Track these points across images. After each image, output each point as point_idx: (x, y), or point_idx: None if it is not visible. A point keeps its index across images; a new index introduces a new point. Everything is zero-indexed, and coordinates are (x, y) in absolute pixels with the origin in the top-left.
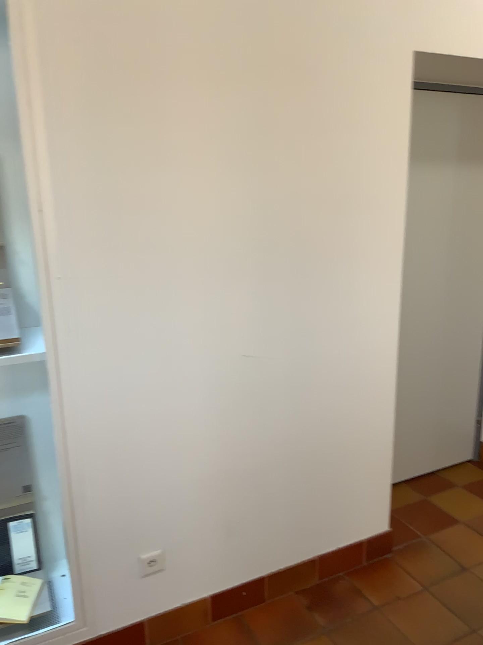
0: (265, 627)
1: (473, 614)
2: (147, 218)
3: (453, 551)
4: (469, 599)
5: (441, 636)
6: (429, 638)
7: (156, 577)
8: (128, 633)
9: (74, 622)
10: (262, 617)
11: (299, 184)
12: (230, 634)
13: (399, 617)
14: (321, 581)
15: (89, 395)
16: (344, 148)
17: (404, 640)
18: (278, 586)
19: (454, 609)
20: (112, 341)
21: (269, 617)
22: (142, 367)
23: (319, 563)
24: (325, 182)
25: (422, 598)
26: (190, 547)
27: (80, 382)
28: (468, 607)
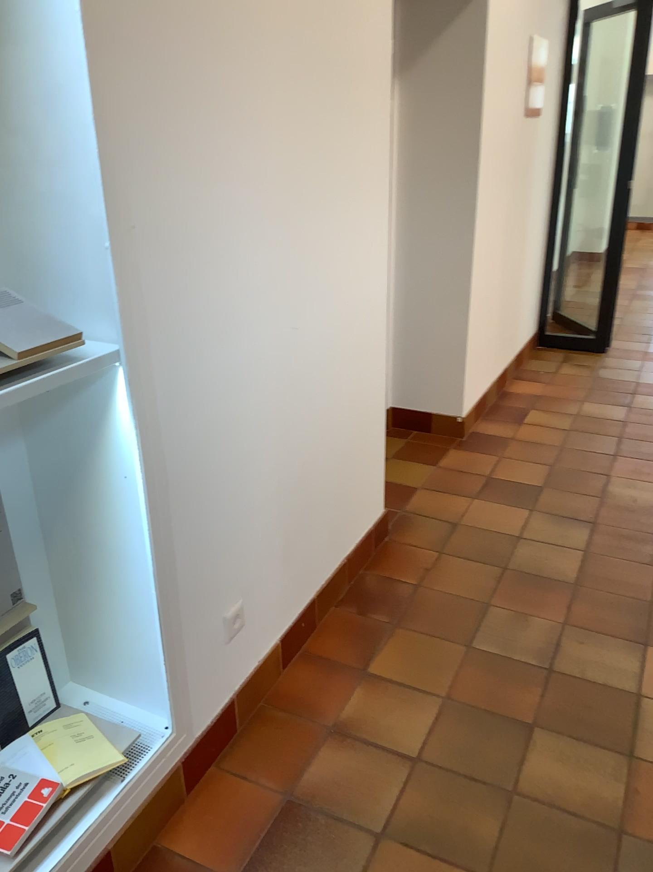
0: (341, 648)
1: (495, 555)
2: (210, 135)
3: (437, 513)
4: (482, 545)
5: (489, 582)
6: (482, 587)
7: (236, 639)
8: (223, 719)
9: (176, 732)
10: (331, 641)
11: (320, 94)
12: (314, 671)
13: (444, 584)
14: (354, 586)
15: (171, 408)
16: (349, 48)
17: (465, 598)
18: (322, 607)
19: (479, 558)
20: (187, 324)
21: (336, 638)
22: (214, 358)
23: (343, 569)
24: (338, 93)
25: (449, 560)
26: (258, 590)
27: (161, 391)
28: (487, 551)
